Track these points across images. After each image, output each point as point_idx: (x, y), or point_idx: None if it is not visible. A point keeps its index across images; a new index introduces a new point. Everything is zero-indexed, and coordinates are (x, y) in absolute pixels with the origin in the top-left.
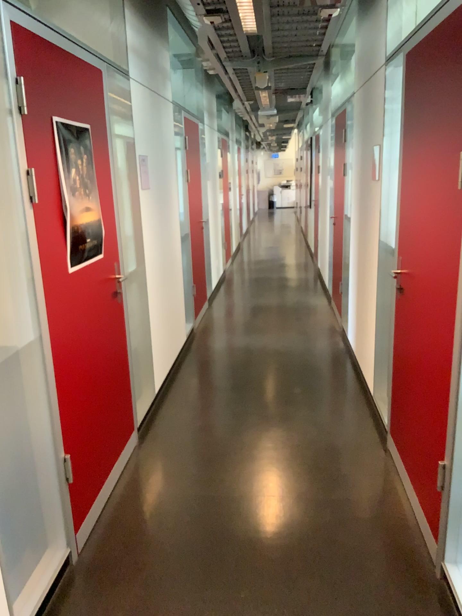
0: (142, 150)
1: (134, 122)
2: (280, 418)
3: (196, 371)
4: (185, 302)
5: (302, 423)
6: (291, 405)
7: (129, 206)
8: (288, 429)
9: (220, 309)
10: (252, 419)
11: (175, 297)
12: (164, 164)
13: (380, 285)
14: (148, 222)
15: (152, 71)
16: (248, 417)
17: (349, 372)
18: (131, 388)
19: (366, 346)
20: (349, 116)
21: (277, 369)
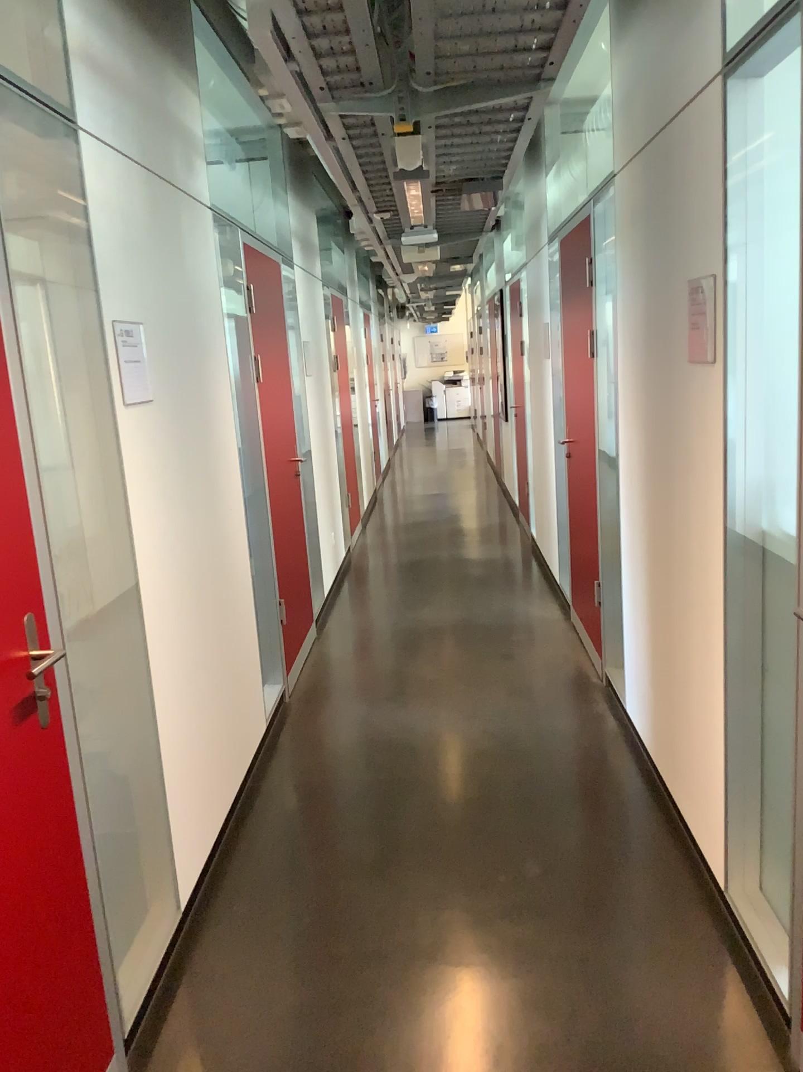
0: (125, 309)
1: (97, 241)
2: (499, 969)
3: (290, 820)
4: (262, 645)
5: (557, 985)
6: (523, 921)
7: (91, 450)
8: (525, 1010)
9: (342, 641)
10: (429, 978)
11: (235, 642)
12: (193, 345)
13: (731, 621)
14: (149, 485)
15: (151, 126)
16: (419, 969)
17: (644, 805)
18: (100, 943)
19: (689, 752)
20: (606, 226)
21: (477, 802)
